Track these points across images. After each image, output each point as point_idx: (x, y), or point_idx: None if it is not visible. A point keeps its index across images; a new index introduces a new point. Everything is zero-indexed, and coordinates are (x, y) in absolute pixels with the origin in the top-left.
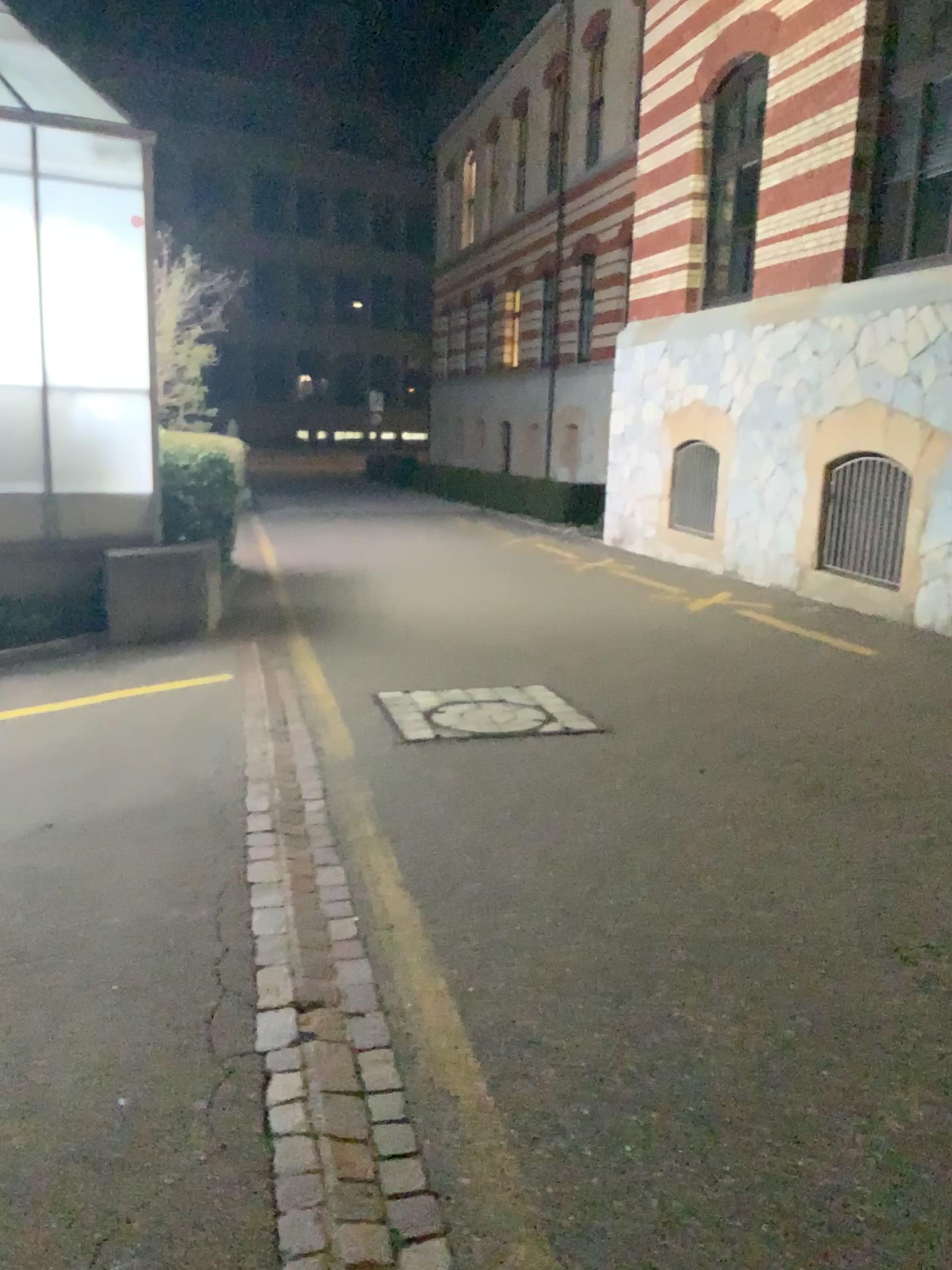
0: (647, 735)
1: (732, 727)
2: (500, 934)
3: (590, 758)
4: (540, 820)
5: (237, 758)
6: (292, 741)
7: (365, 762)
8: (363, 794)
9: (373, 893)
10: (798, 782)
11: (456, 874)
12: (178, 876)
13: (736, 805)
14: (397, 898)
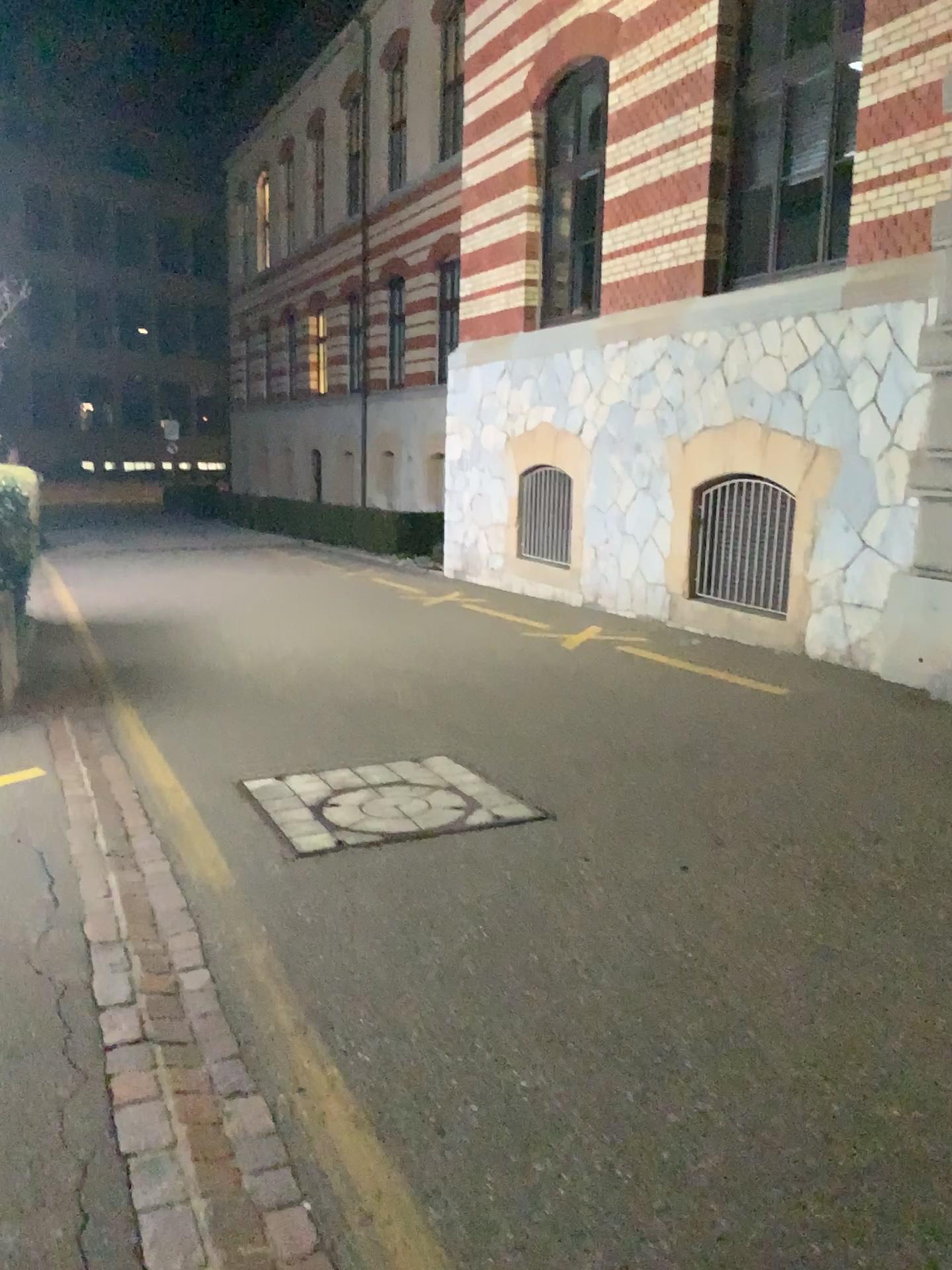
0: (601, 823)
1: (692, 803)
2: (543, 1213)
3: (544, 863)
4: (520, 974)
5: (71, 908)
6: (146, 873)
7: (253, 897)
8: (264, 955)
9: (323, 1149)
10: (811, 879)
11: (437, 1091)
12: (2, 1158)
13: (758, 923)
14: (364, 1155)
